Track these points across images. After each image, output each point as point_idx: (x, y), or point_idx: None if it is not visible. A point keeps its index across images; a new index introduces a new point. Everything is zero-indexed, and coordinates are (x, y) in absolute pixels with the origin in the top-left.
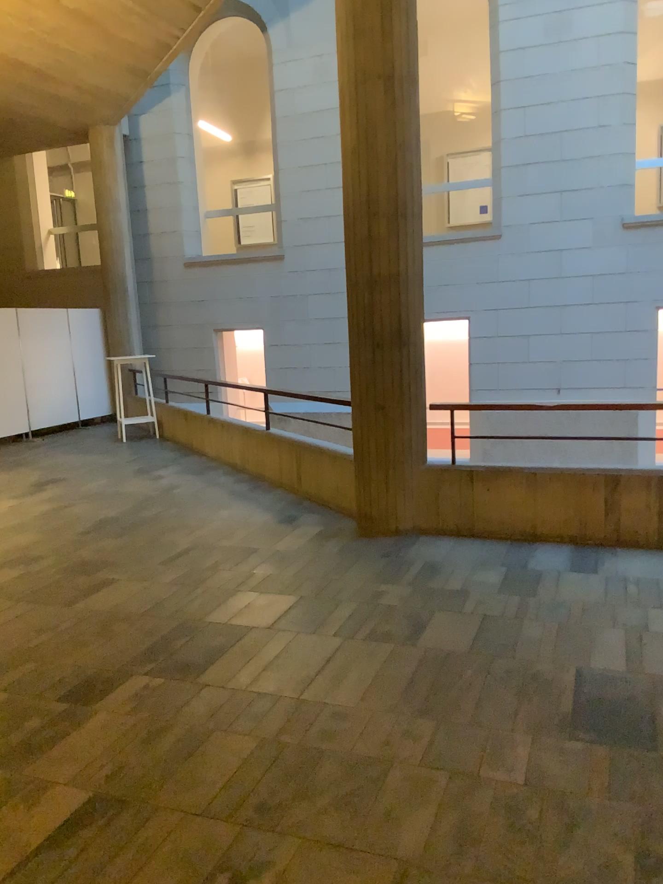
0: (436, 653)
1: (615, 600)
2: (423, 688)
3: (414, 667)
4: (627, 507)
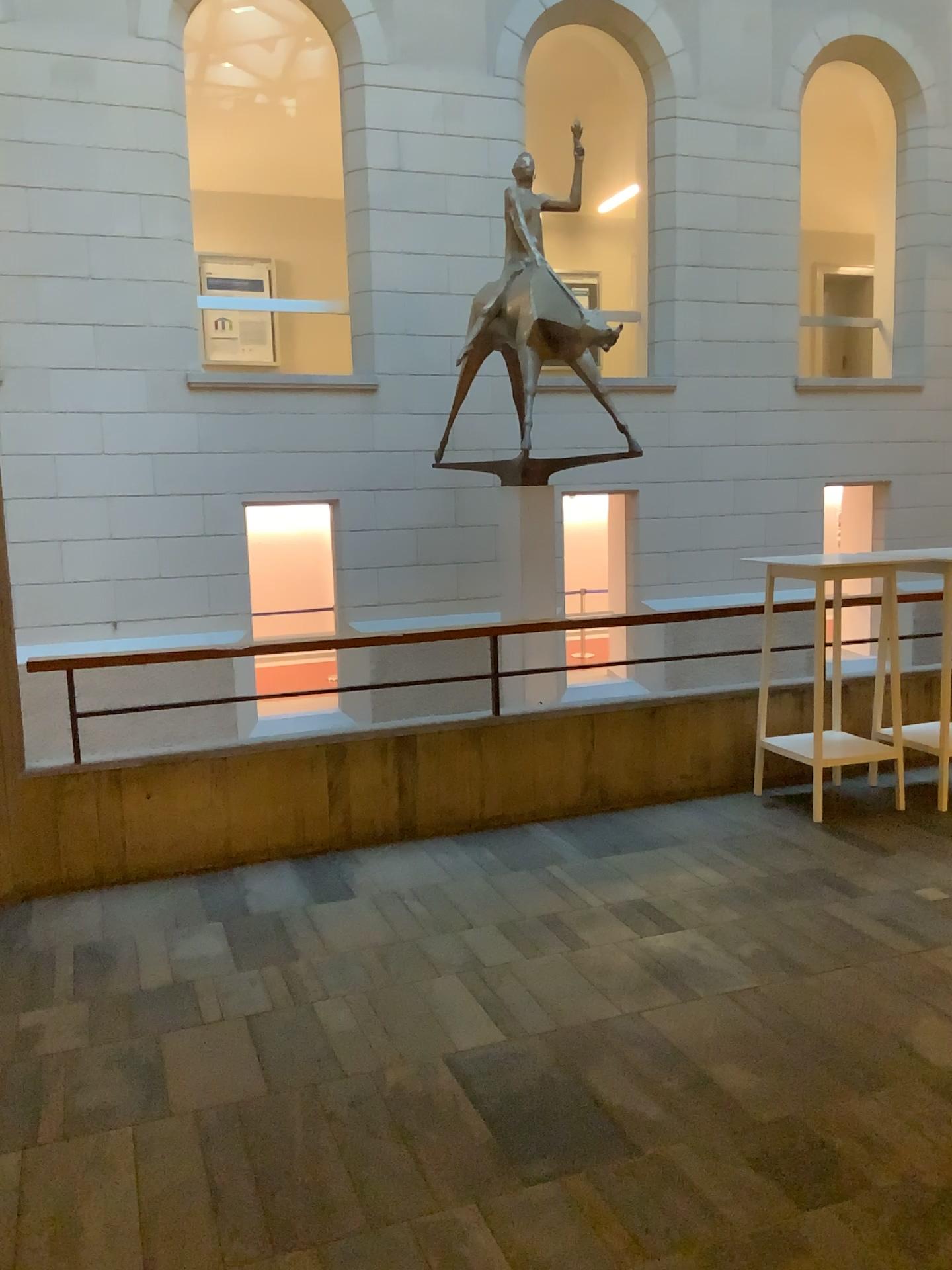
0: (218, 1113)
1: (409, 933)
2: (245, 1190)
3: (199, 1156)
4: (356, 790)
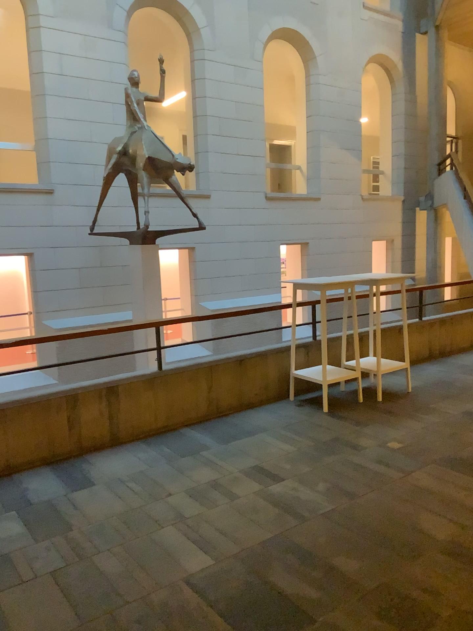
0: None
1: (134, 503)
2: None
3: None
4: (83, 420)
